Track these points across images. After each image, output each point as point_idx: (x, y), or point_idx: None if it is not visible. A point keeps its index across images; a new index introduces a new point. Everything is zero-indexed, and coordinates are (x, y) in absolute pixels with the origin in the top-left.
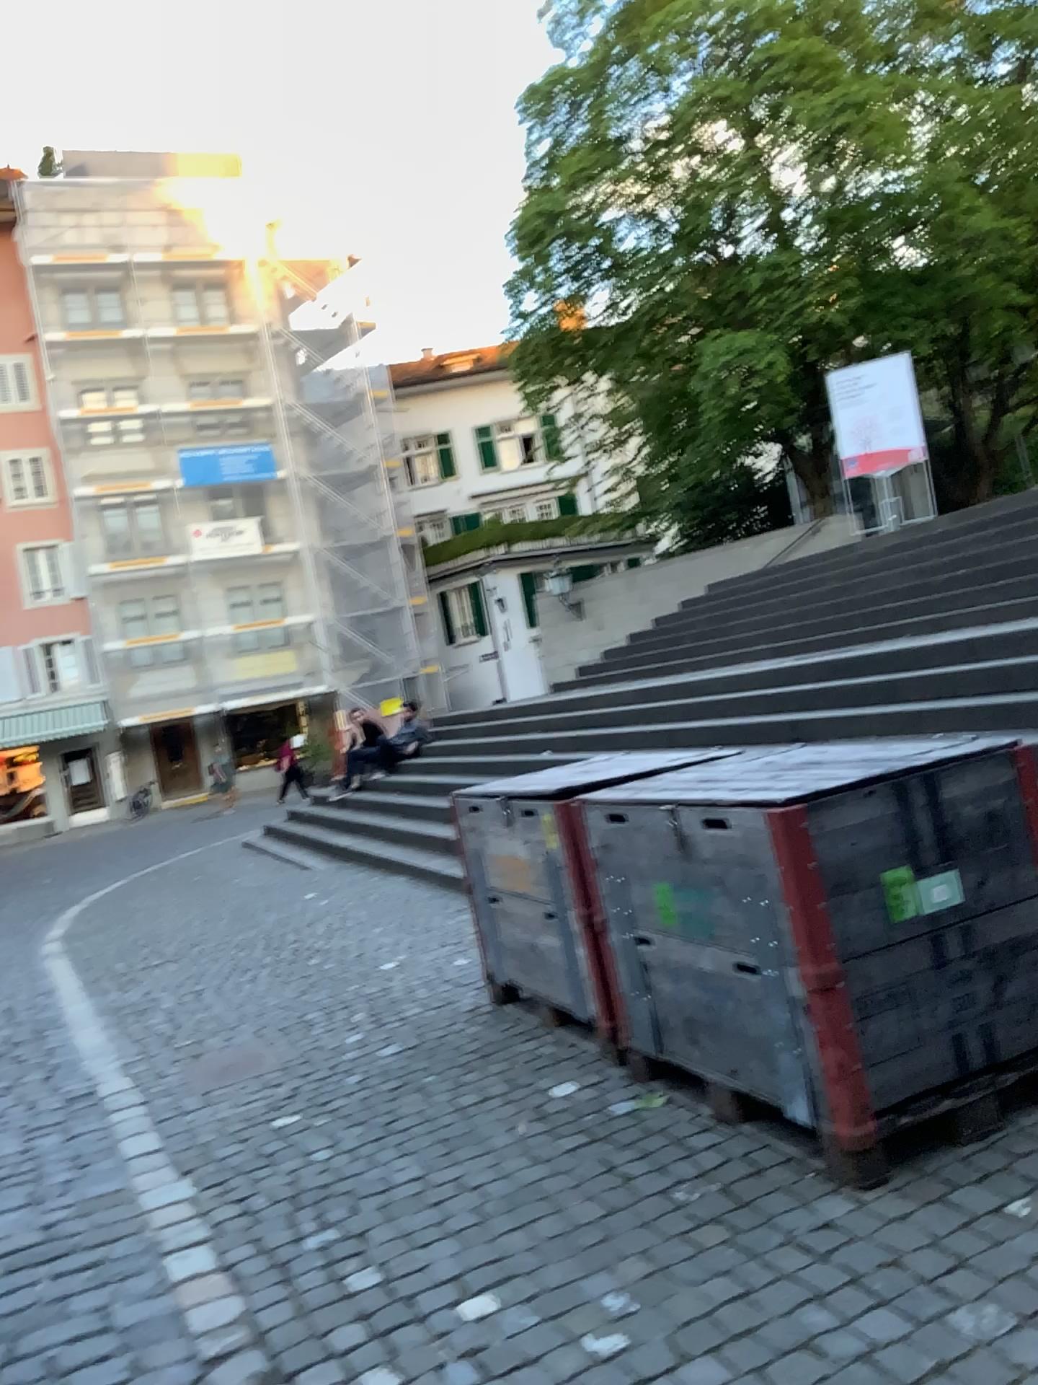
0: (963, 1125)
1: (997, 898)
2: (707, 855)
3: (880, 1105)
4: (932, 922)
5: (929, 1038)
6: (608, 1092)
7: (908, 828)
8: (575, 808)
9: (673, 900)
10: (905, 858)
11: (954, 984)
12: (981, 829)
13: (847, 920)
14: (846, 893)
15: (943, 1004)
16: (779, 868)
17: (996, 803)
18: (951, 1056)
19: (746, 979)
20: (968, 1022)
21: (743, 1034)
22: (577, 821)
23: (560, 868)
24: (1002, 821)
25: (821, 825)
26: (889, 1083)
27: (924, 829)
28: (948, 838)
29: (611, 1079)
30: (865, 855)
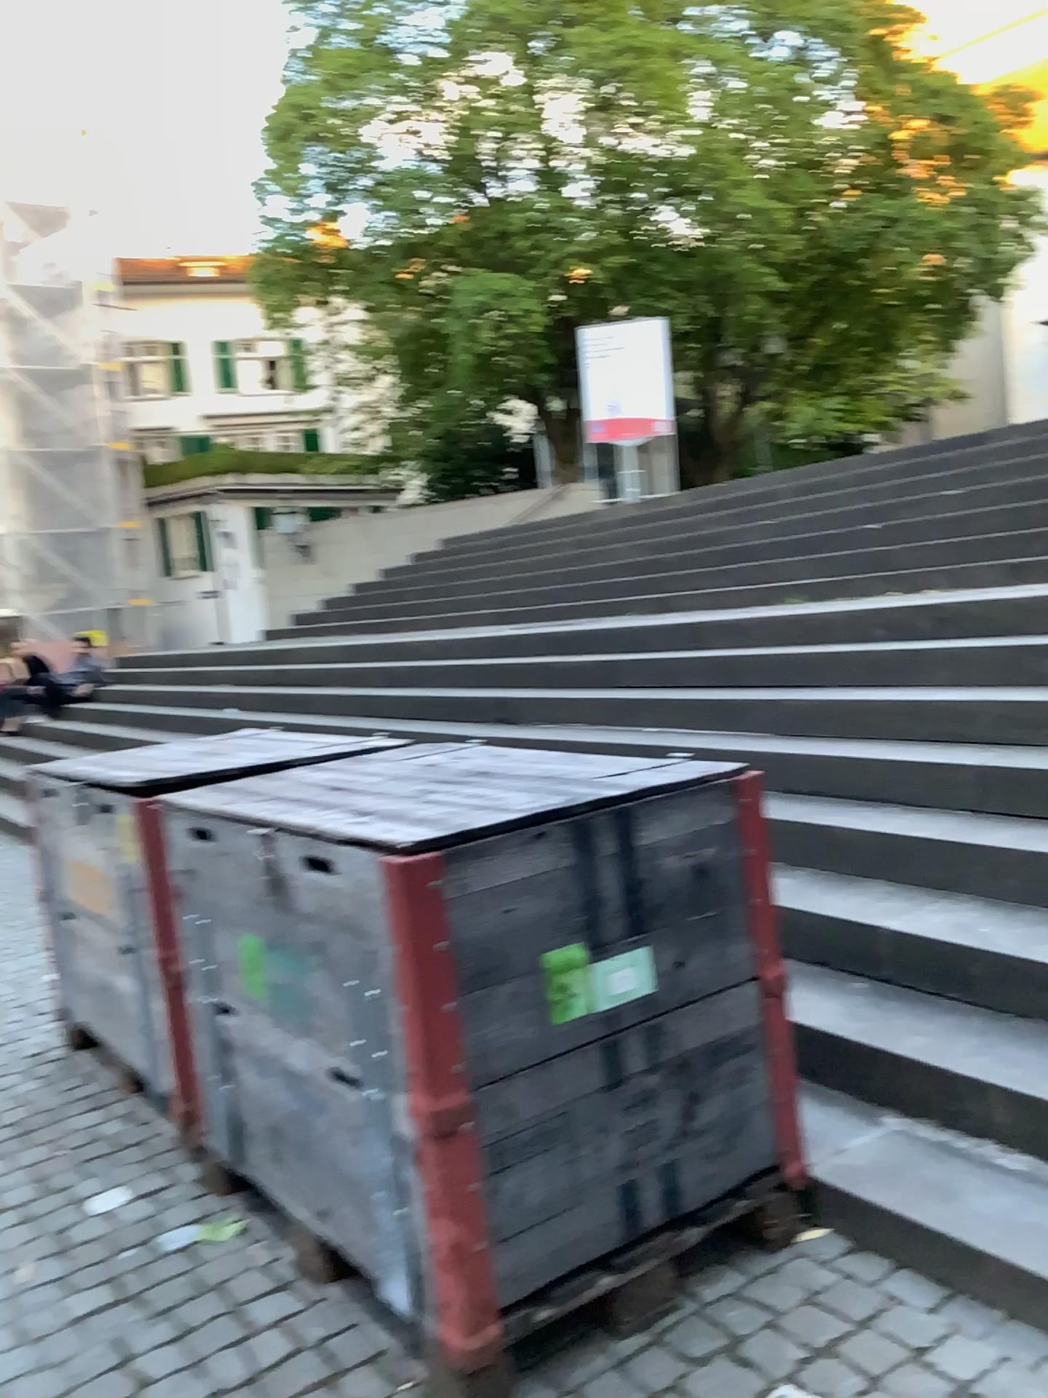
0: (627, 1304)
1: (701, 987)
2: (310, 901)
3: (512, 1295)
4: (611, 1022)
5: (591, 1192)
6: (170, 1204)
7: (591, 888)
8: (163, 806)
9: (267, 955)
10: (581, 932)
11: (633, 1110)
12: (689, 890)
13: (488, 1026)
14: (491, 985)
15: (616, 1140)
16: (397, 943)
17: (712, 855)
18: (619, 1213)
19: (348, 1088)
20: (647, 1163)
21: (341, 1159)
22: (165, 823)
23: (143, 884)
24: (719, 880)
25: (464, 881)
26: (528, 1260)
27: (611, 889)
28: (643, 902)
29: (180, 1181)
30: (523, 929)
